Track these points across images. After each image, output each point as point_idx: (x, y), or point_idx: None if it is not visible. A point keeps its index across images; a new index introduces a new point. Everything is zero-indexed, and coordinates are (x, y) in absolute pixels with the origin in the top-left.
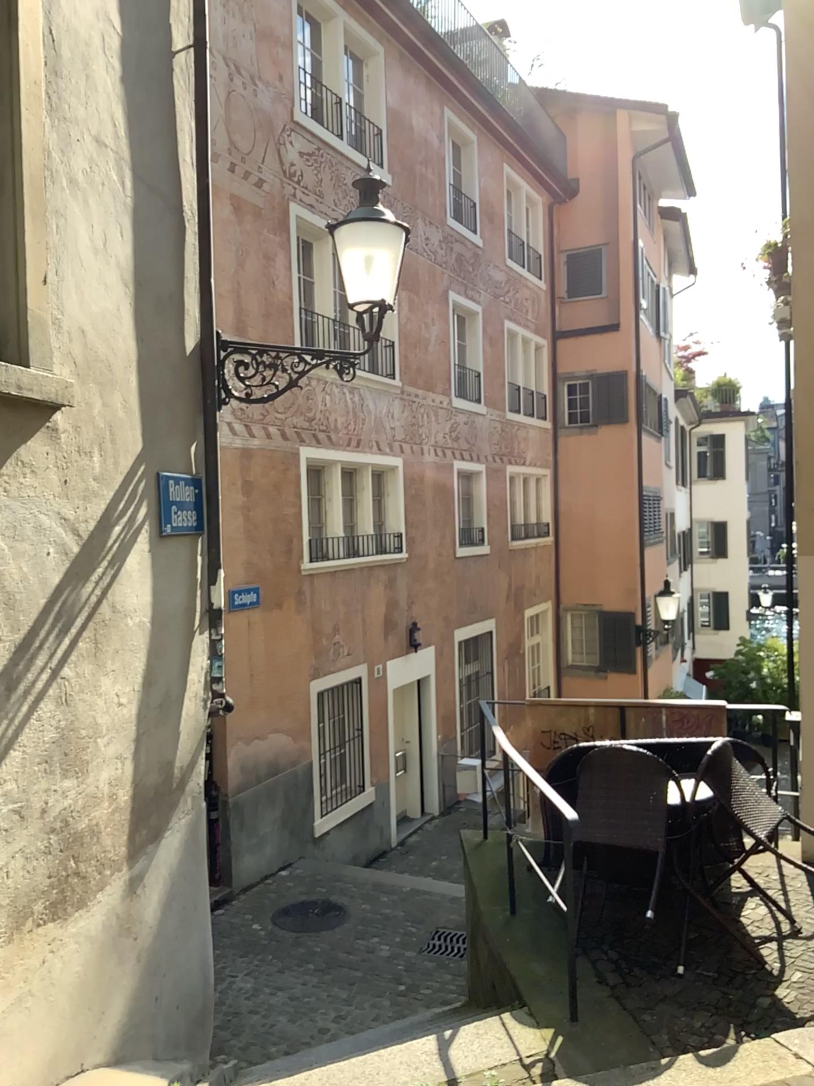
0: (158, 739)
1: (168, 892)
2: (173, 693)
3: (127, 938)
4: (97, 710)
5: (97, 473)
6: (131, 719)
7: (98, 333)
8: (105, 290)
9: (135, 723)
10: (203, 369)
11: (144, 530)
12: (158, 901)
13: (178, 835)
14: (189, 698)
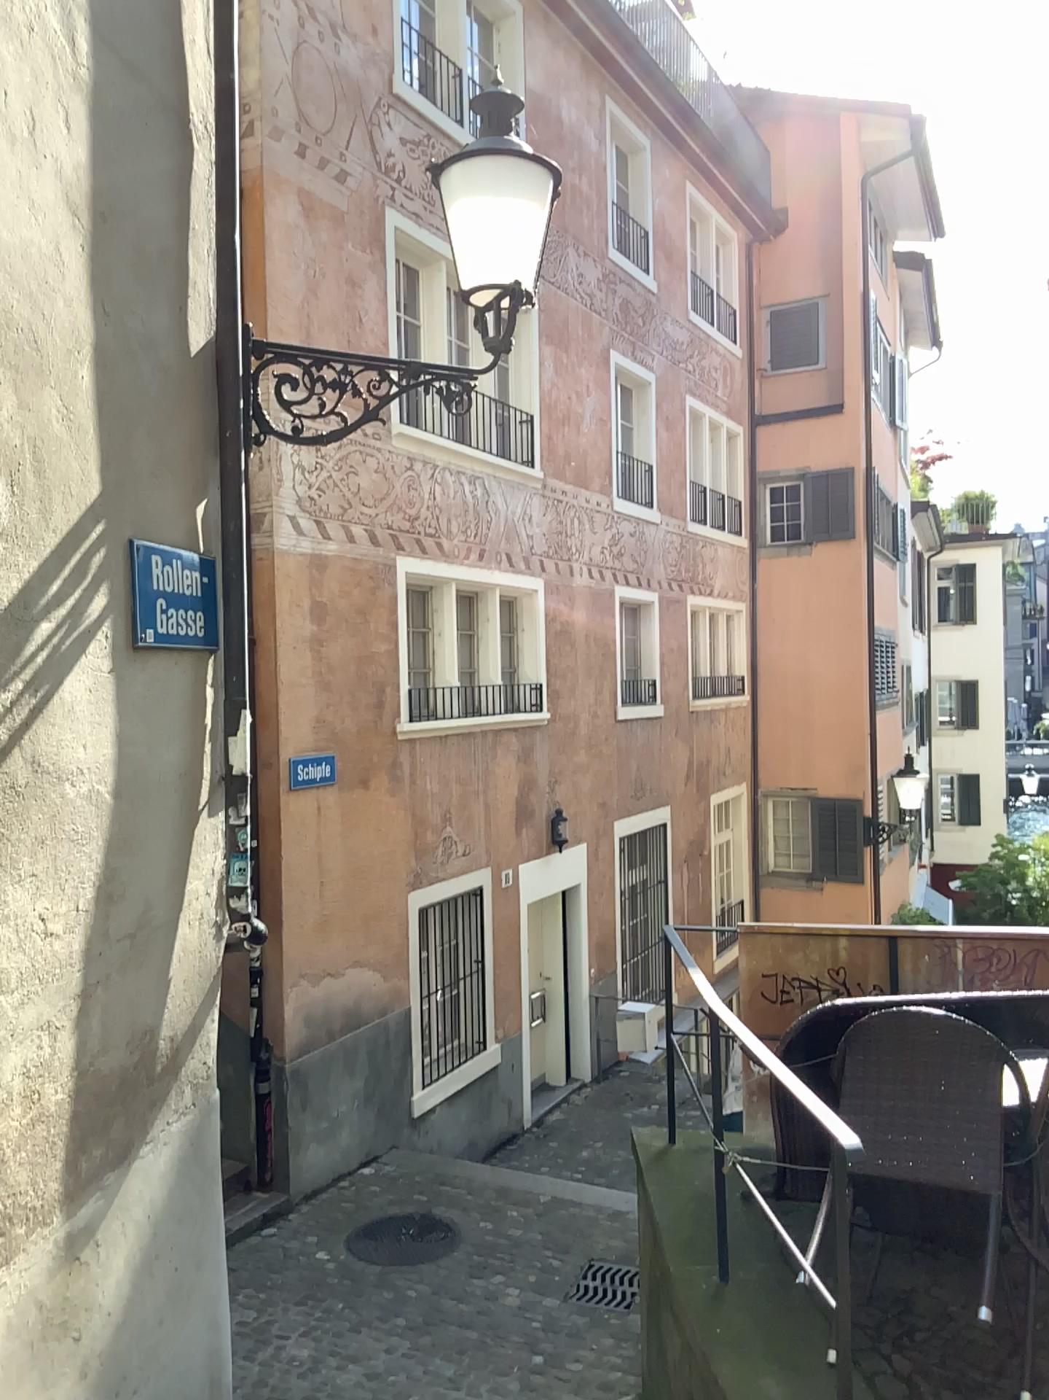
0: (131, 991)
1: (148, 1245)
2: (160, 914)
3: (66, 1338)
4: (1, 943)
5: (5, 522)
6: (74, 959)
7: (12, 279)
8: (28, 206)
9: (85, 965)
10: (220, 384)
11: (103, 634)
12: (130, 1263)
13: (171, 1147)
14: (191, 920)
